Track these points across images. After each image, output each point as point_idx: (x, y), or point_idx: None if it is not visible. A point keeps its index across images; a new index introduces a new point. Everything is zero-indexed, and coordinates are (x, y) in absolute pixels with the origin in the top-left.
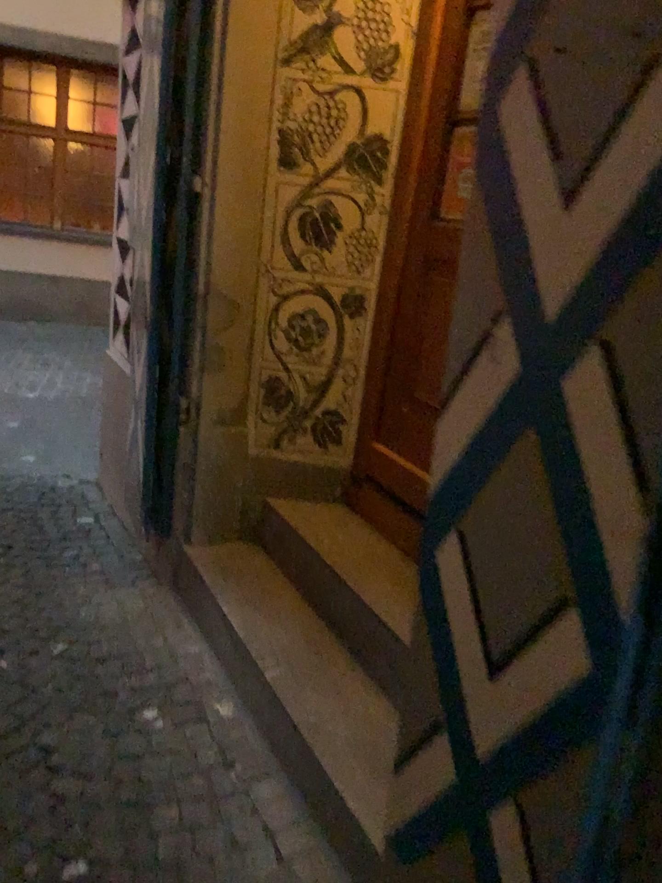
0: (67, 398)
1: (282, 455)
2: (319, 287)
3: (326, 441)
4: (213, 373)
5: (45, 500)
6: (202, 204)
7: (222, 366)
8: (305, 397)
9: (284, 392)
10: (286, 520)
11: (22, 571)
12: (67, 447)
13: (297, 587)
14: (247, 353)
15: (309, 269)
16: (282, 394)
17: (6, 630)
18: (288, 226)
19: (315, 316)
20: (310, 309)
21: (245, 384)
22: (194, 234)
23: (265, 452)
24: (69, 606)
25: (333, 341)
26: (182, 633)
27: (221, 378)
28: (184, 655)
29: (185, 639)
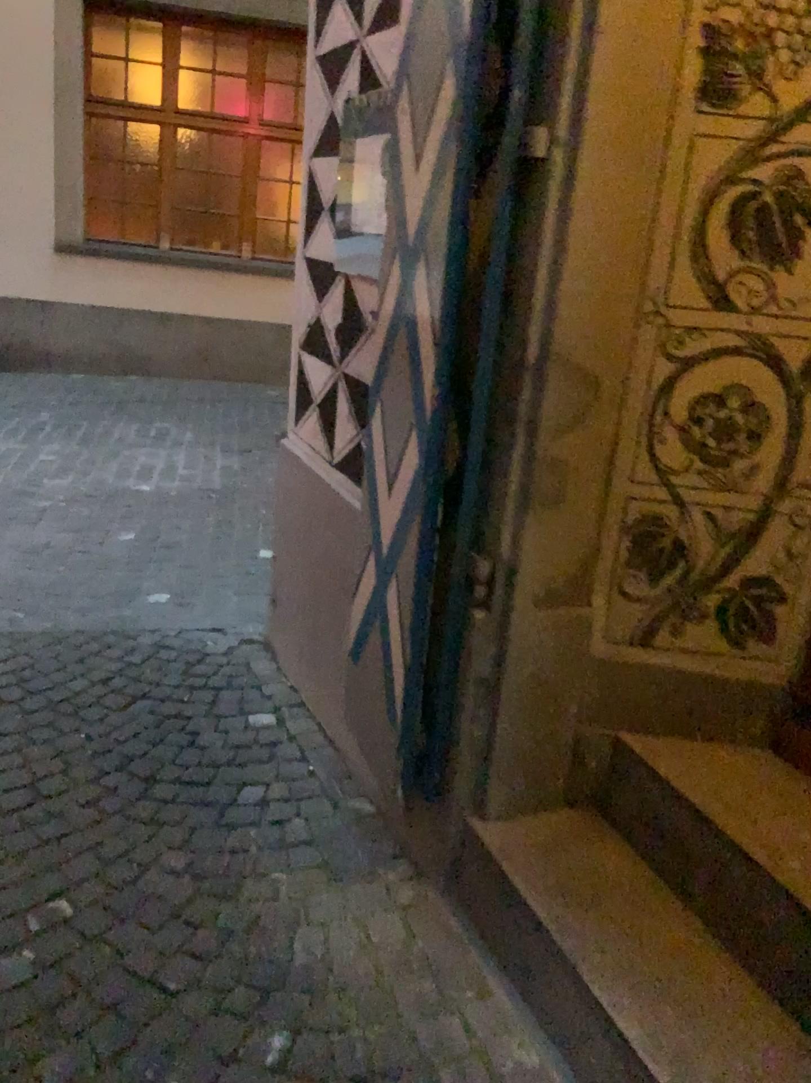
0: (197, 494)
1: (662, 660)
2: (762, 343)
3: (748, 636)
4: (544, 512)
5: (194, 682)
6: (548, 181)
7: (556, 497)
8: (715, 555)
9: (671, 545)
10: (685, 794)
11: (179, 841)
12: (211, 577)
13: (730, 942)
14: (606, 472)
15: (747, 309)
16: (669, 549)
17: (170, 999)
18: (711, 222)
19: (749, 400)
20: (741, 386)
21: (598, 530)
22: (525, 244)
23: (630, 655)
24: (274, 935)
25: (781, 448)
26: (499, 1016)
27: (554, 519)
28: (518, 1080)
29: (508, 1034)
